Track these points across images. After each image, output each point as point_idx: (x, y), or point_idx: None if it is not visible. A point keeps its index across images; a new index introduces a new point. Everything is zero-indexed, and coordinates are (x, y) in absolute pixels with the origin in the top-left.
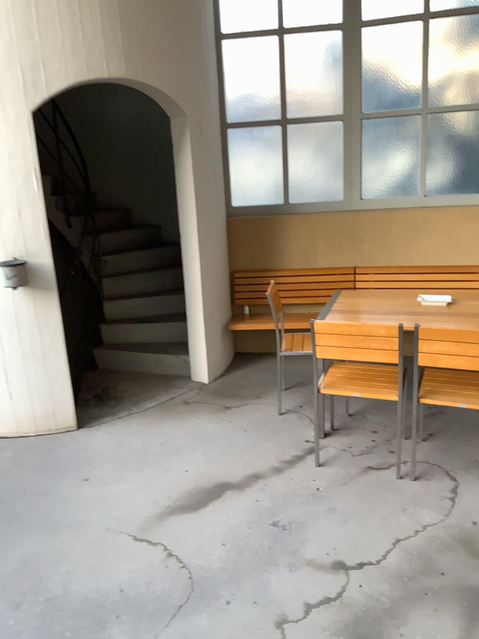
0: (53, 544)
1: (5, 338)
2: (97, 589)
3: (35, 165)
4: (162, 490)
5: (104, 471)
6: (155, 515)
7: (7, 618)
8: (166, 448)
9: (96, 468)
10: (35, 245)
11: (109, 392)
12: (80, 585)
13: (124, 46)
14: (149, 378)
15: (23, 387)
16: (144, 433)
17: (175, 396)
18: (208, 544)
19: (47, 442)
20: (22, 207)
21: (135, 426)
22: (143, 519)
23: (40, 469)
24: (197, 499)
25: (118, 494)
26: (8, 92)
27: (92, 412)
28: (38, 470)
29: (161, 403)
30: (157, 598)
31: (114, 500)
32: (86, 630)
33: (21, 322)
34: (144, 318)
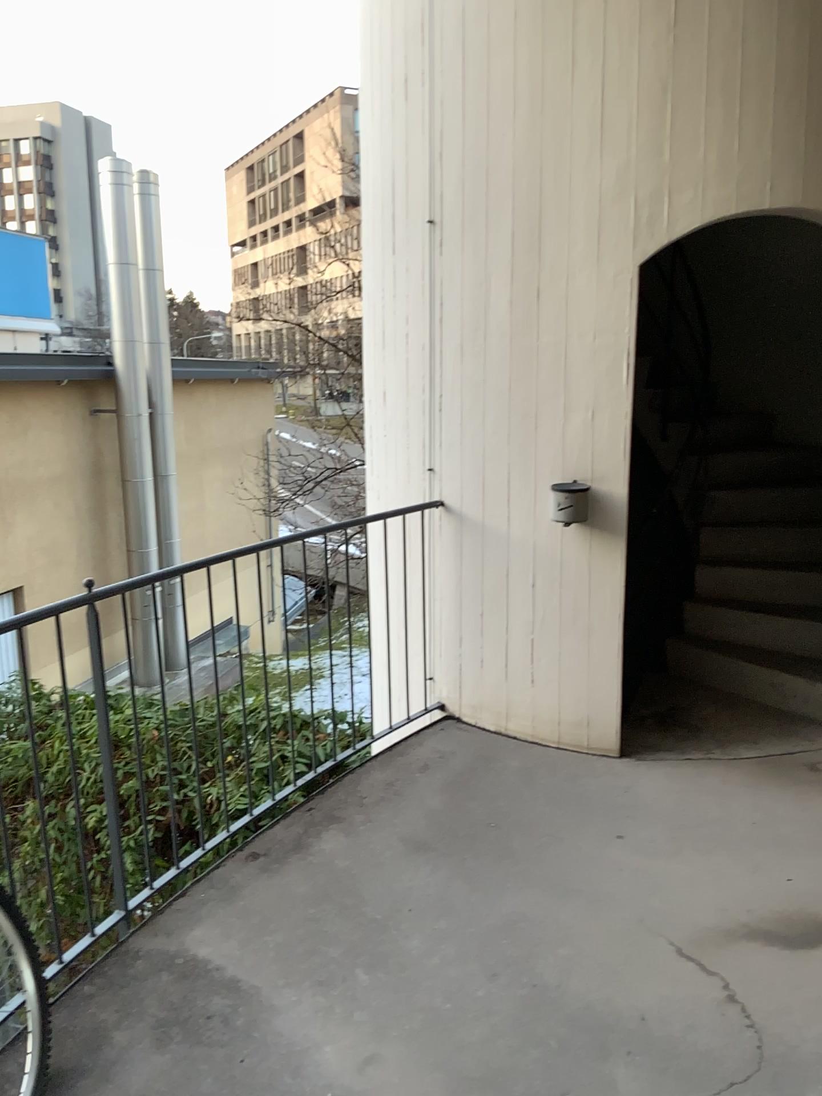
0: (555, 911)
1: (541, 595)
2: (607, 1000)
3: (629, 346)
4: (738, 895)
5: (648, 834)
6: (719, 928)
7: (478, 984)
8: (760, 831)
9: (638, 825)
10: (608, 464)
11: (679, 714)
12: (583, 983)
13: (803, 157)
14: (752, 709)
15: (553, 672)
16: (726, 796)
17: (793, 751)
18: (803, 1009)
19: (571, 763)
20: (599, 405)
21: (713, 780)
22: (697, 927)
23: (554, 799)
24: (798, 931)
25: (665, 876)
26: (610, 238)
27: (646, 738)
28: (552, 800)
29: (766, 756)
30: (696, 1054)
31: (656, 882)
32: (581, 1050)
33: (567, 576)
34: (763, 606)
